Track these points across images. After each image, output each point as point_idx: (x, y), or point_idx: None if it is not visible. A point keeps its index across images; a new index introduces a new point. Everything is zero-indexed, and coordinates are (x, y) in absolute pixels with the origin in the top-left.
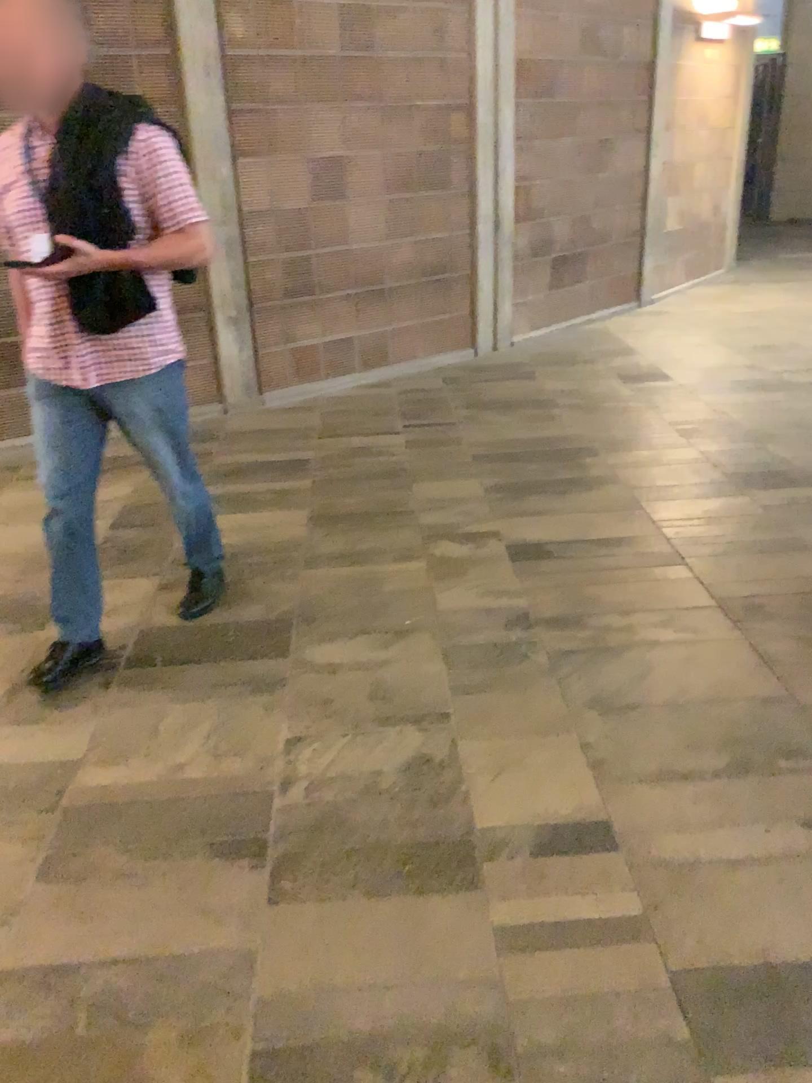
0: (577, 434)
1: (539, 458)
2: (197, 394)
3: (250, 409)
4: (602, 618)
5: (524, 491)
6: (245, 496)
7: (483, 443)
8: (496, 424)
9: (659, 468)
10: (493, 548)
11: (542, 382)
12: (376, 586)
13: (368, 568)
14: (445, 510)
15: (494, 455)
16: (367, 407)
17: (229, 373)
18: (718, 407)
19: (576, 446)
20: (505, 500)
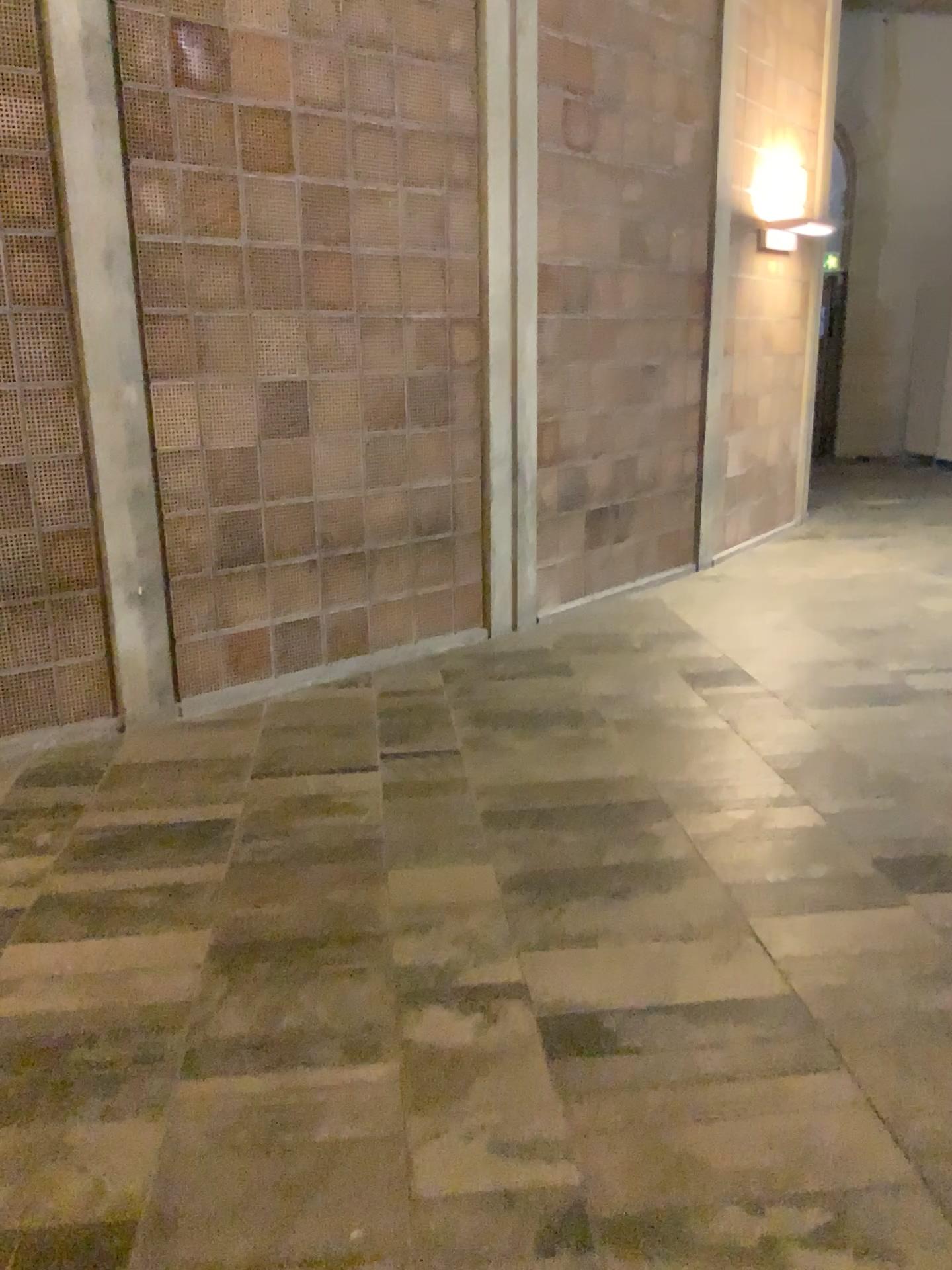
0: (635, 778)
1: (580, 824)
2: (79, 703)
3: (158, 726)
4: (711, 1220)
5: (559, 893)
6: (113, 899)
7: (496, 793)
8: (516, 757)
9: (763, 846)
10: (510, 1026)
11: (579, 684)
12: (303, 1125)
13: (292, 1076)
14: (434, 933)
15: (512, 817)
16: (329, 723)
17: (129, 674)
18: (830, 733)
19: (634, 801)
20: (529, 912)
